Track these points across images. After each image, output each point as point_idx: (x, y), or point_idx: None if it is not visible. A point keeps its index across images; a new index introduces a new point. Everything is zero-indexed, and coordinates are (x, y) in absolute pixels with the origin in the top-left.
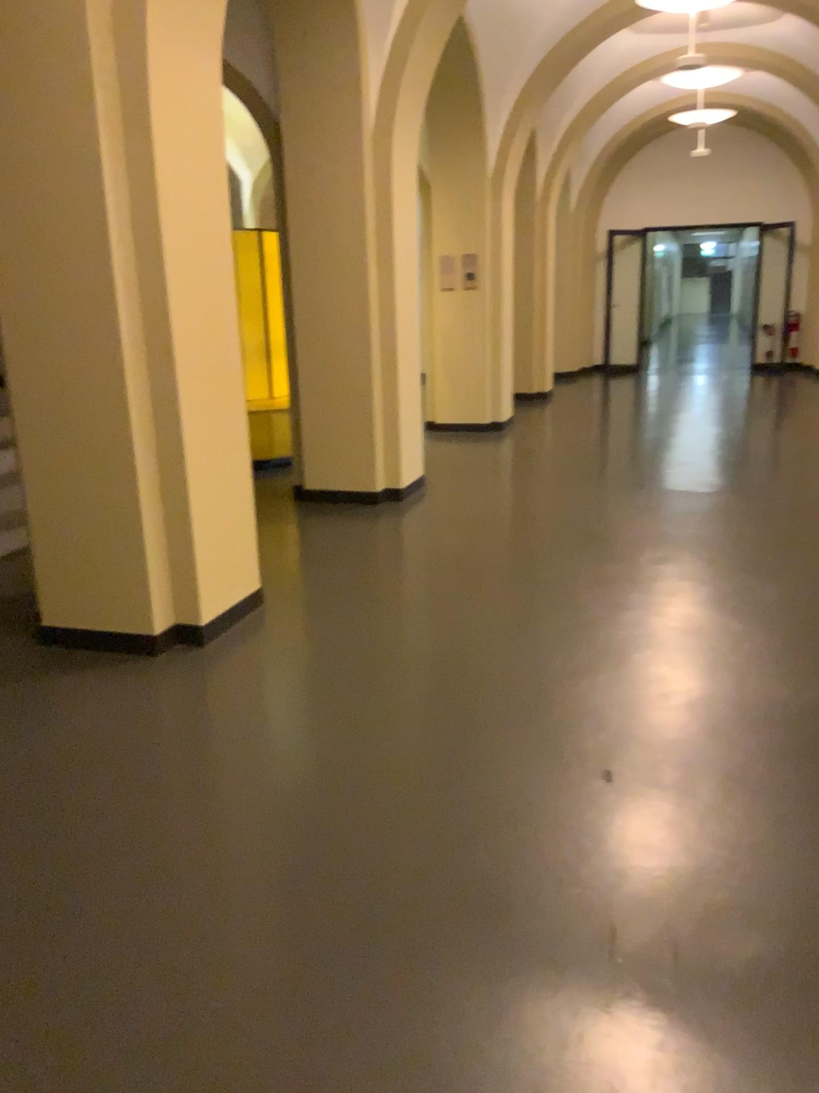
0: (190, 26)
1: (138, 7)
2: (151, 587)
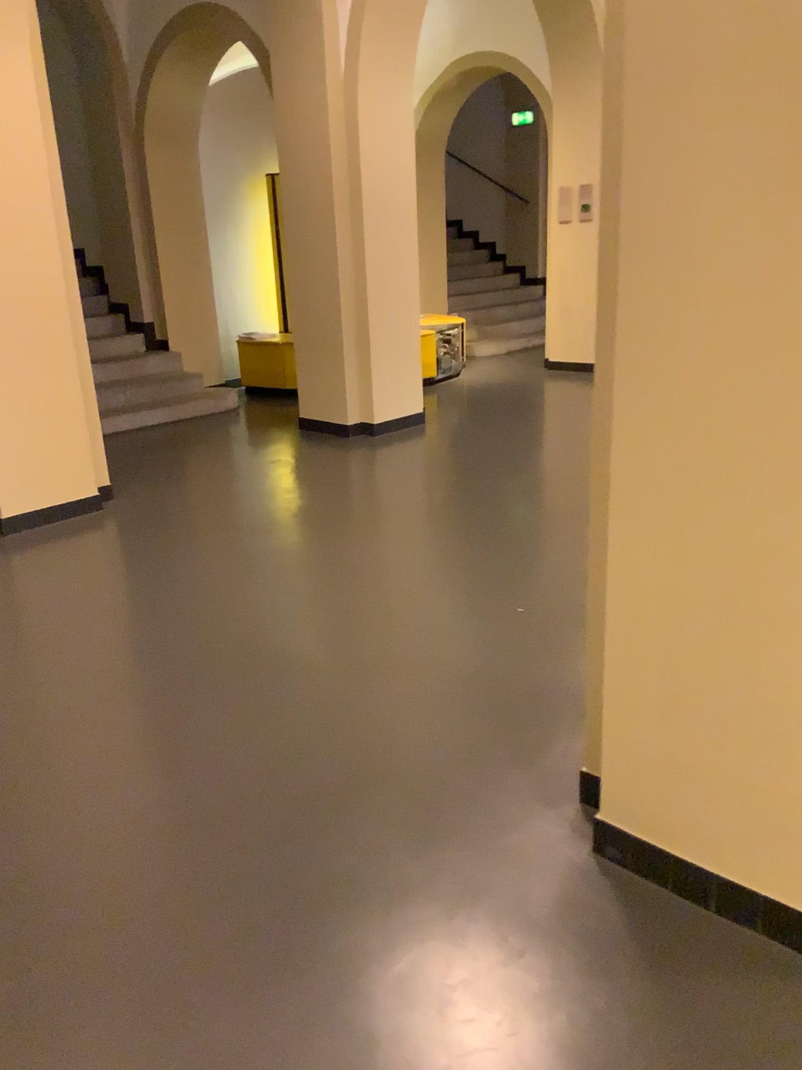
0: None
1: None
2: None
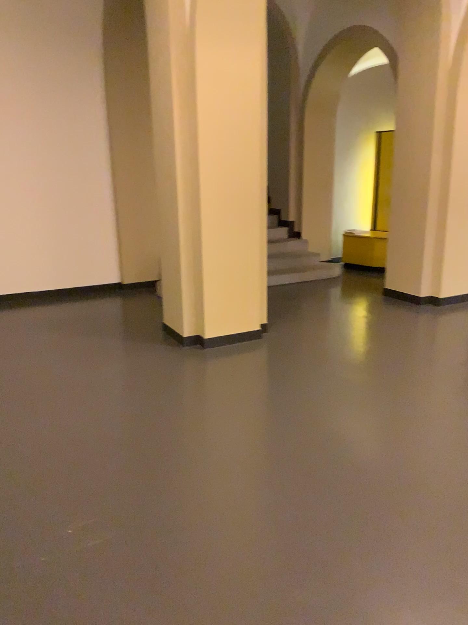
0: (223, 39)
1: (193, 35)
2: (184, 313)
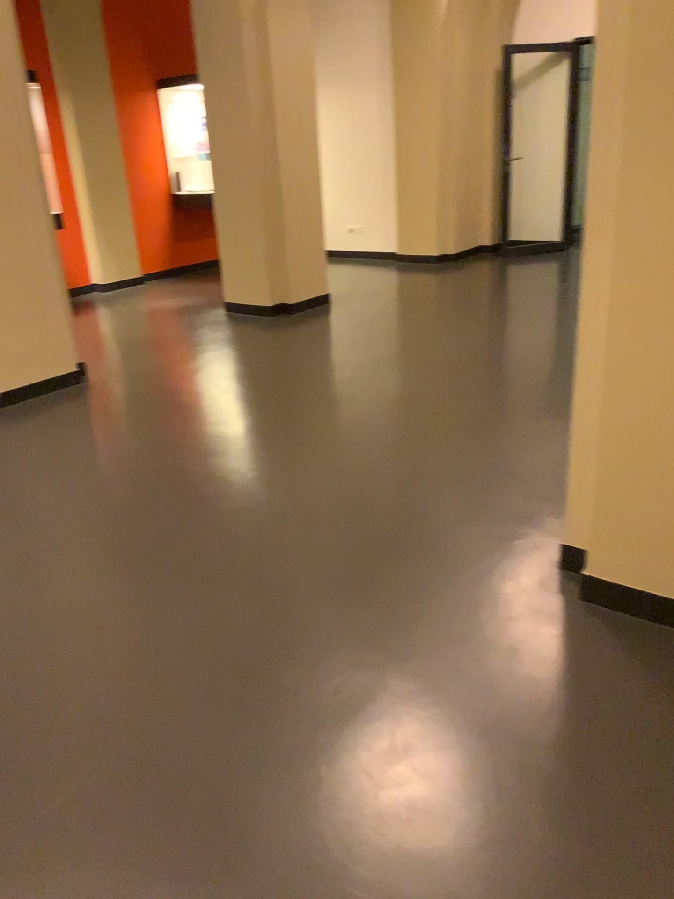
0: None
1: None
2: None
